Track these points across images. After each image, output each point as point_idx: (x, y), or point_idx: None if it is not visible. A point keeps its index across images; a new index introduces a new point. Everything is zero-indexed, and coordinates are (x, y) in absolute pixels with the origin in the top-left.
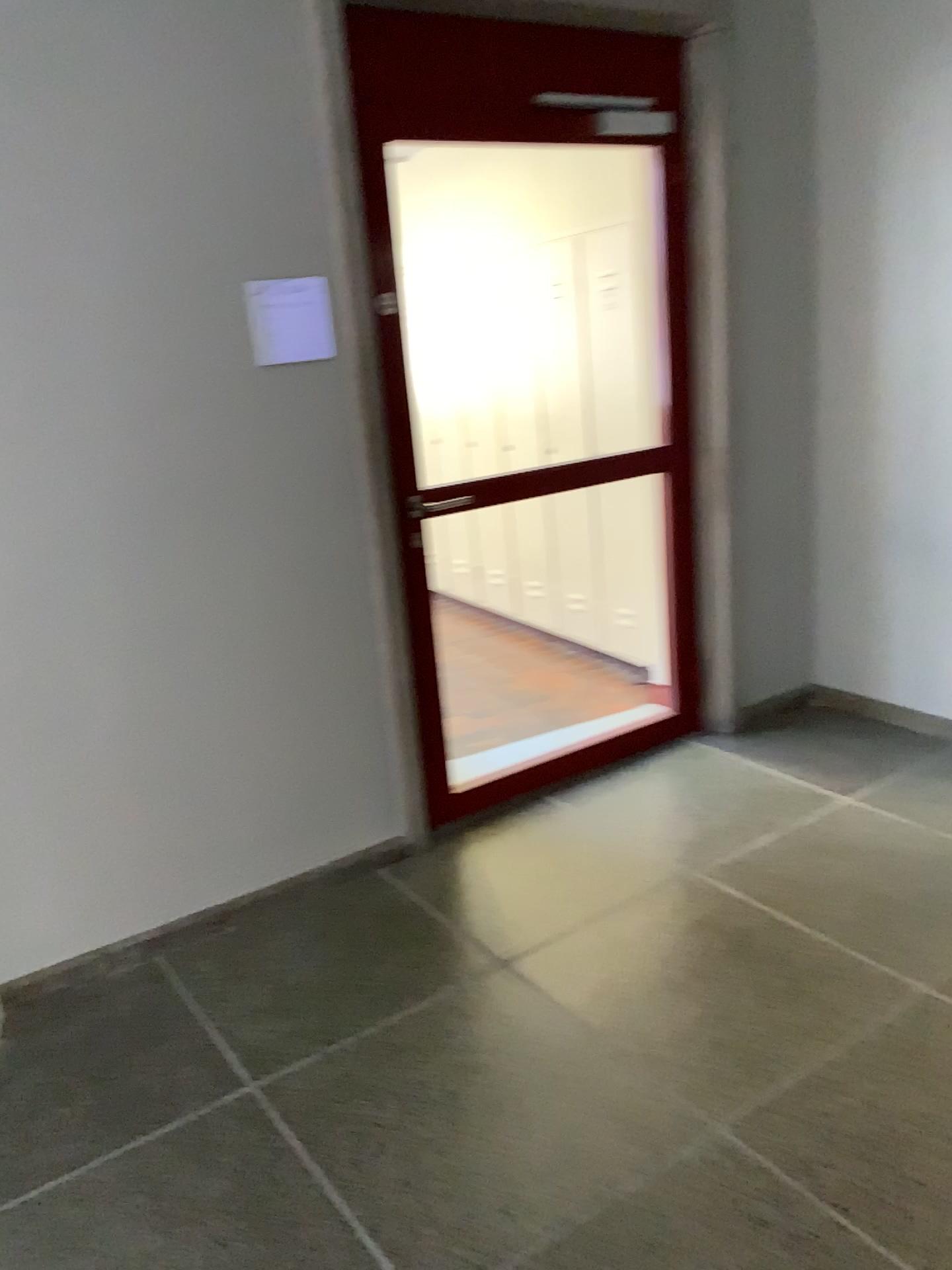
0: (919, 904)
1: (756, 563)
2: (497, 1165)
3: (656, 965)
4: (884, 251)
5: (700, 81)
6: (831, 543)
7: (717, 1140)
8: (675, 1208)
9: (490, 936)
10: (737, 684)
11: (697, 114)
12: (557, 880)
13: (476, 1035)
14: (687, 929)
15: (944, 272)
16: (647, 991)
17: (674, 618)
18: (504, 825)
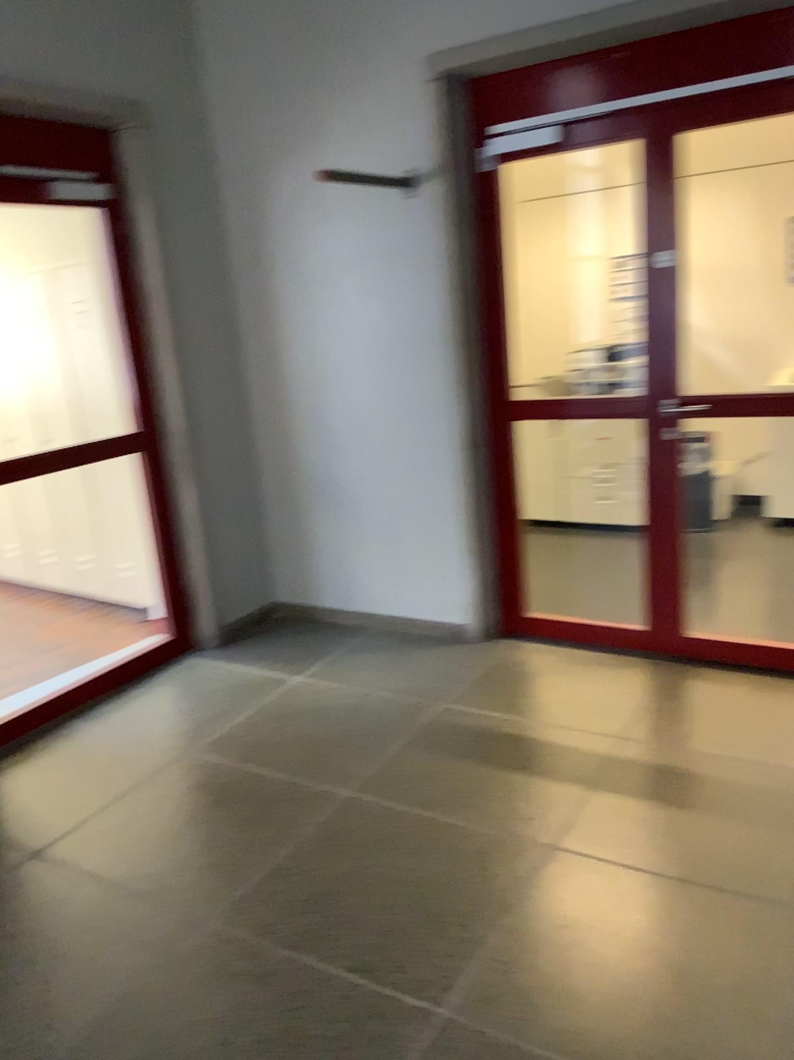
0: (345, 738)
1: (216, 516)
2: (41, 998)
3: (162, 823)
4: (277, 287)
5: (129, 161)
6: (270, 496)
7: (210, 927)
8: (181, 980)
9: (25, 836)
10: (213, 609)
11: (130, 185)
12: (80, 781)
13: (18, 911)
14: (184, 792)
15: (317, 303)
16: (155, 842)
17: (159, 565)
18: (31, 750)
